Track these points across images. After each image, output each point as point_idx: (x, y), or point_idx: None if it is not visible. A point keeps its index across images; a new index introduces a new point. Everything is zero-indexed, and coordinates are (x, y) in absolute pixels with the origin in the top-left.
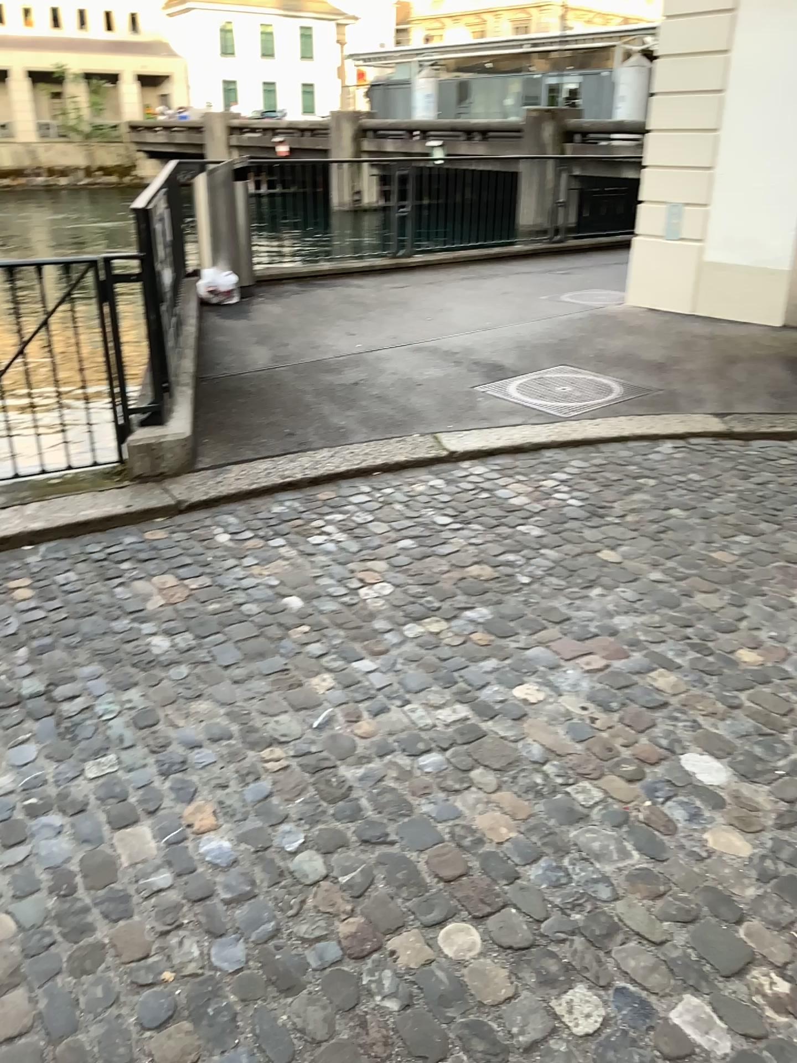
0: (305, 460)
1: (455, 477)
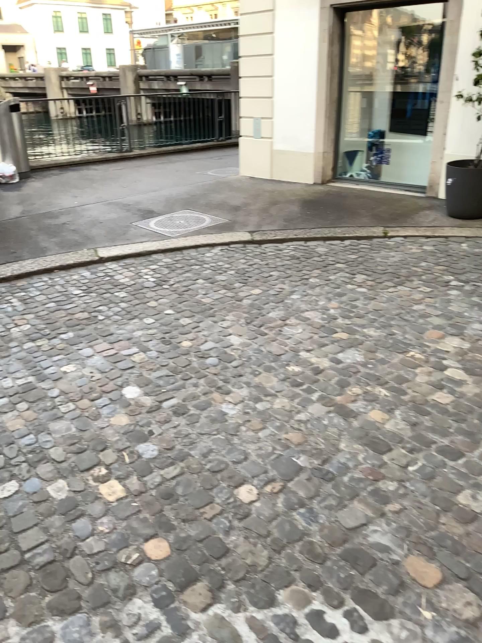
0: (16, 266)
1: (96, 270)
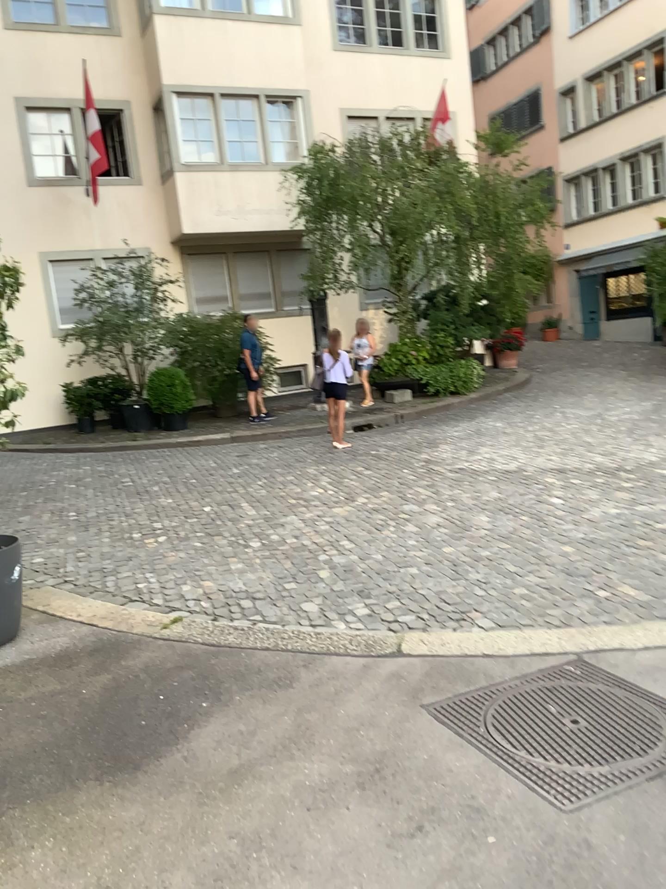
0: None
1: None
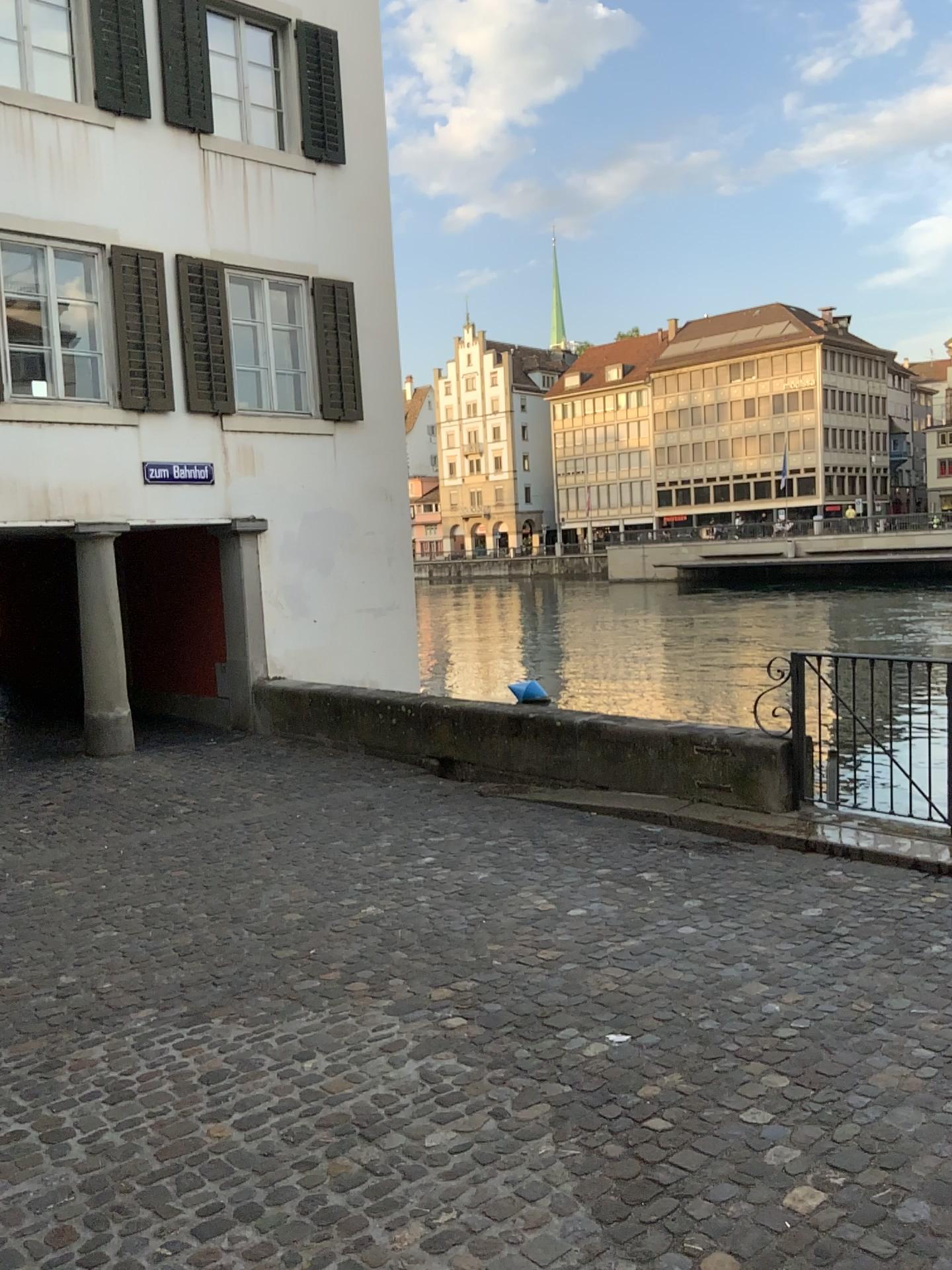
0: None
1: None
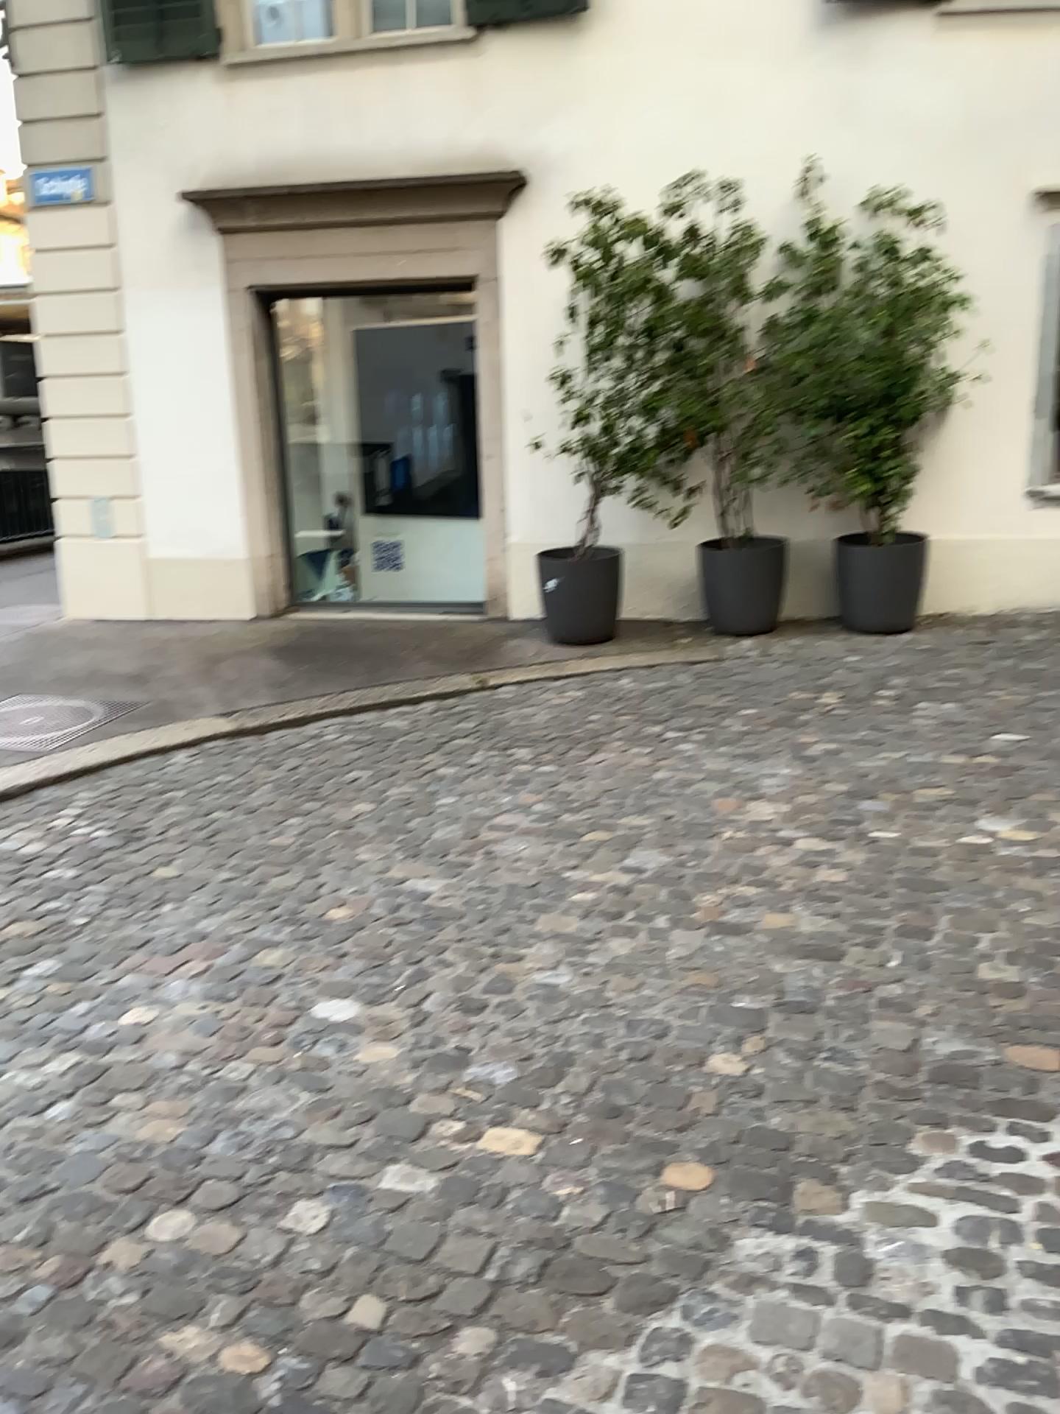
0: None
1: None
